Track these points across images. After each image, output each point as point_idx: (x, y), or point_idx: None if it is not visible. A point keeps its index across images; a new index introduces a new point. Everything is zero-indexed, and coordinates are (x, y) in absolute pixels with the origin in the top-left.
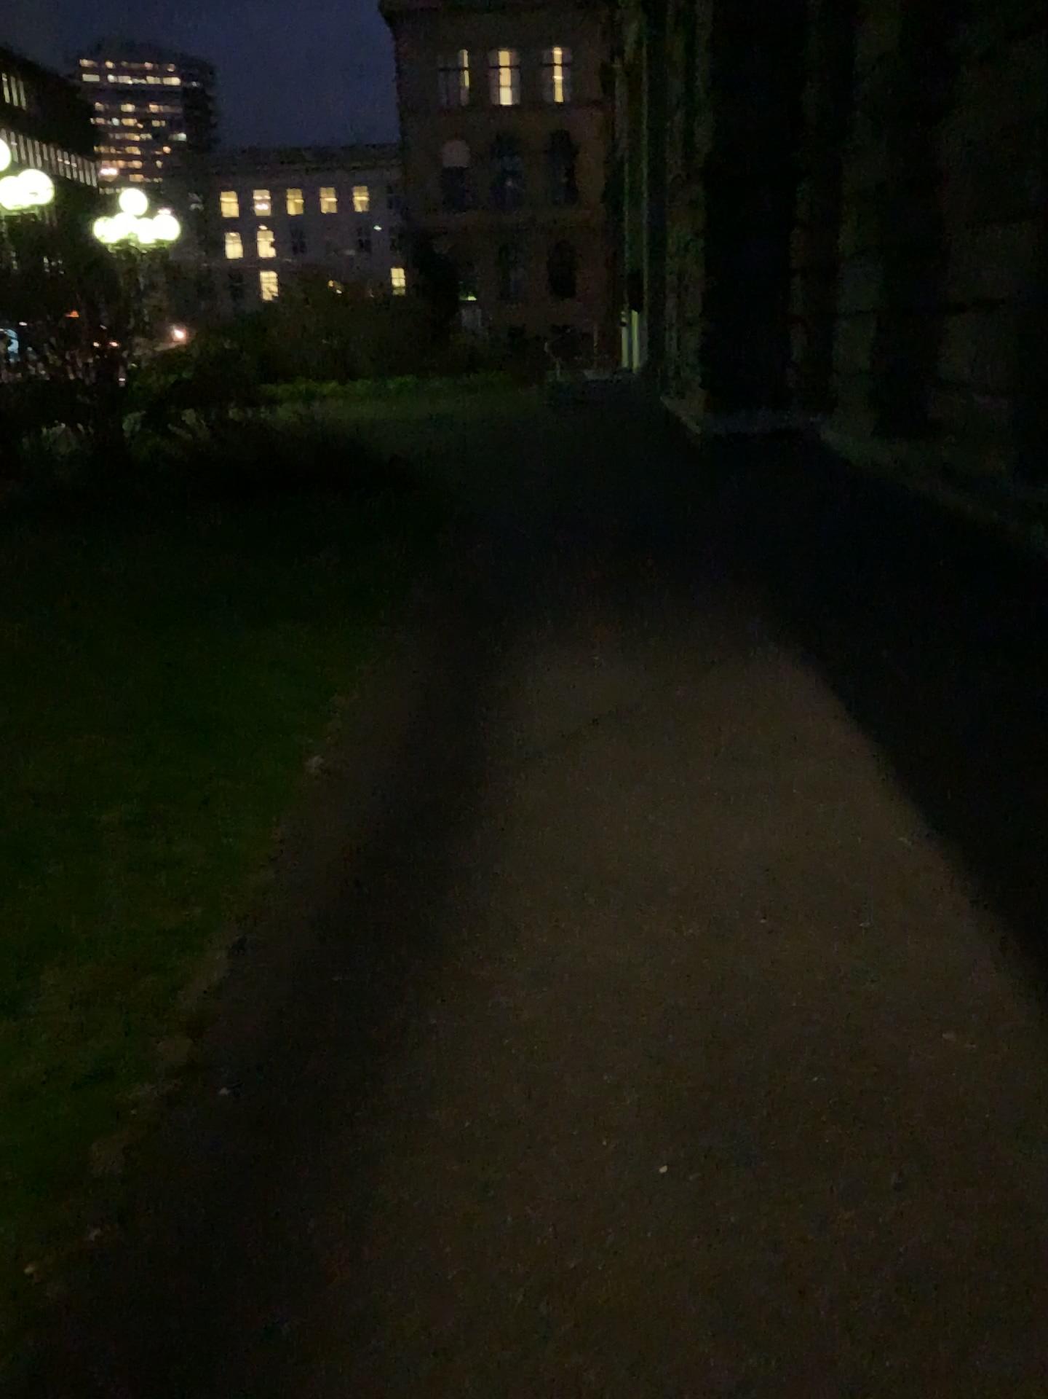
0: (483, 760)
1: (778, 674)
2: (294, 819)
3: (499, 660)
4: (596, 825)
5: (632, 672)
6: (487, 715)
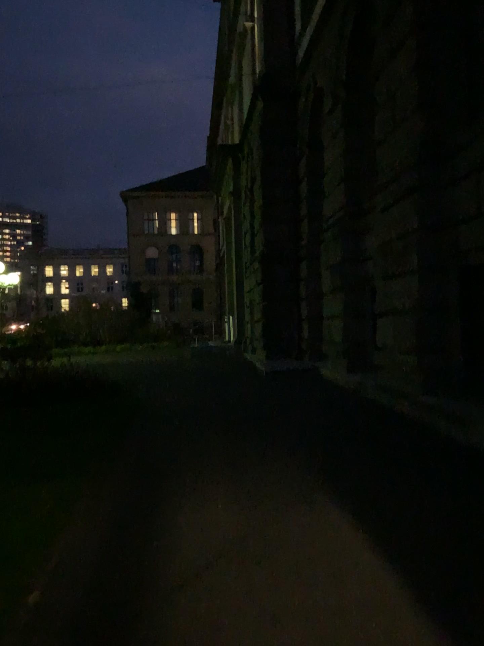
0: (145, 585)
1: (319, 513)
2: (9, 644)
3: (158, 506)
4: (218, 642)
5: (236, 514)
6: (149, 549)
